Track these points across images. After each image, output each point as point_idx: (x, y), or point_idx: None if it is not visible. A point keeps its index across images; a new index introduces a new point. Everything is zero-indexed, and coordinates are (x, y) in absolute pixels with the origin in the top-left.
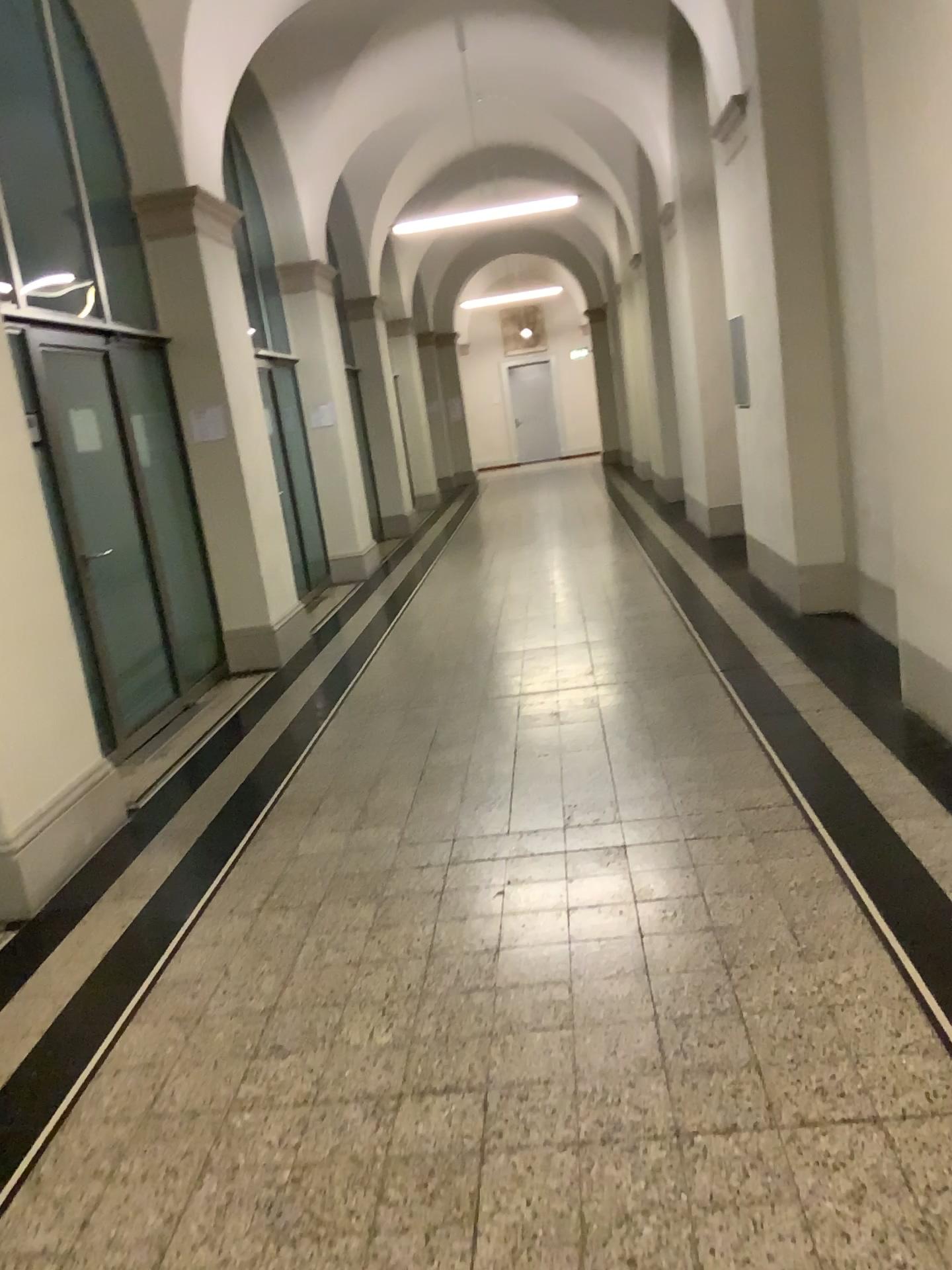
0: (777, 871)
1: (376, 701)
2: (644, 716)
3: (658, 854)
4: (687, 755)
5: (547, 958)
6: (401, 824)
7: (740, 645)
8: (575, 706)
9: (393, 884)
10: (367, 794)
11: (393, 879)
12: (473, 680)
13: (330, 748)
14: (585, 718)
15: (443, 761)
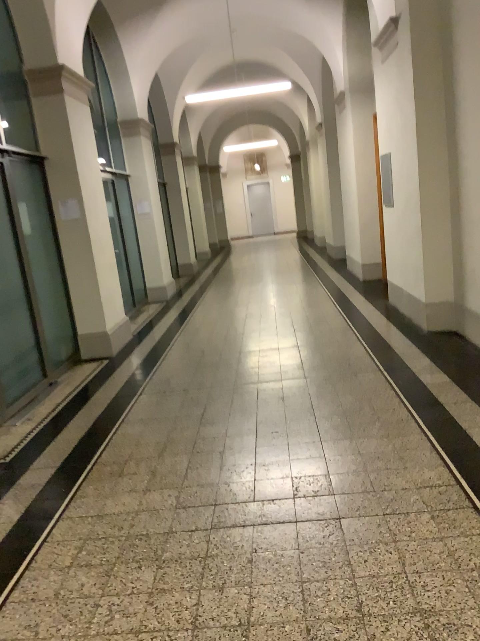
0: (459, 551)
1: (167, 384)
2: (339, 402)
3: (364, 528)
4: (373, 436)
5: (288, 640)
6: (178, 488)
7: (393, 352)
8: (293, 393)
9: (169, 546)
10: (157, 459)
11: (170, 541)
12: (228, 371)
13: (136, 419)
14: (300, 403)
15: (208, 433)
